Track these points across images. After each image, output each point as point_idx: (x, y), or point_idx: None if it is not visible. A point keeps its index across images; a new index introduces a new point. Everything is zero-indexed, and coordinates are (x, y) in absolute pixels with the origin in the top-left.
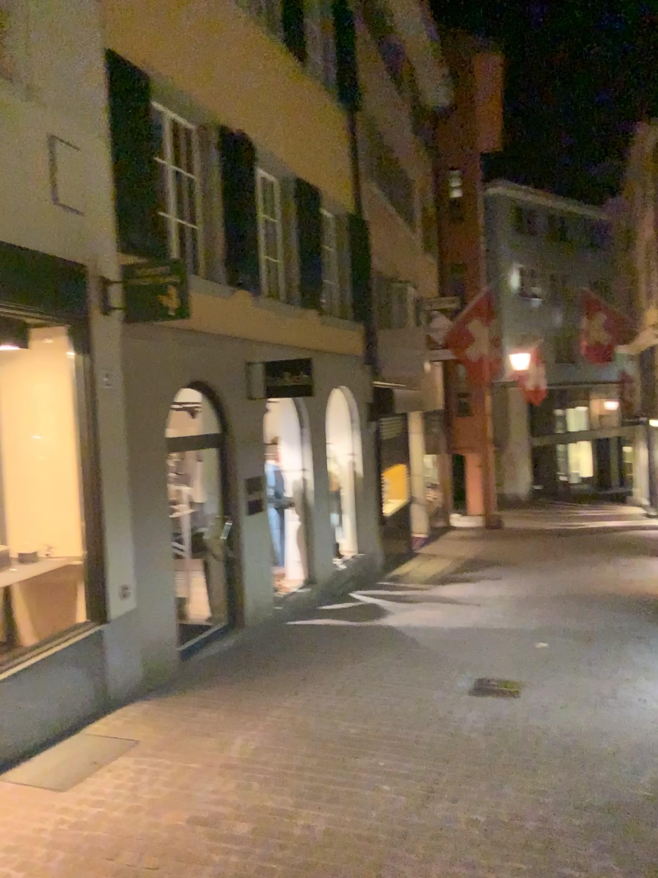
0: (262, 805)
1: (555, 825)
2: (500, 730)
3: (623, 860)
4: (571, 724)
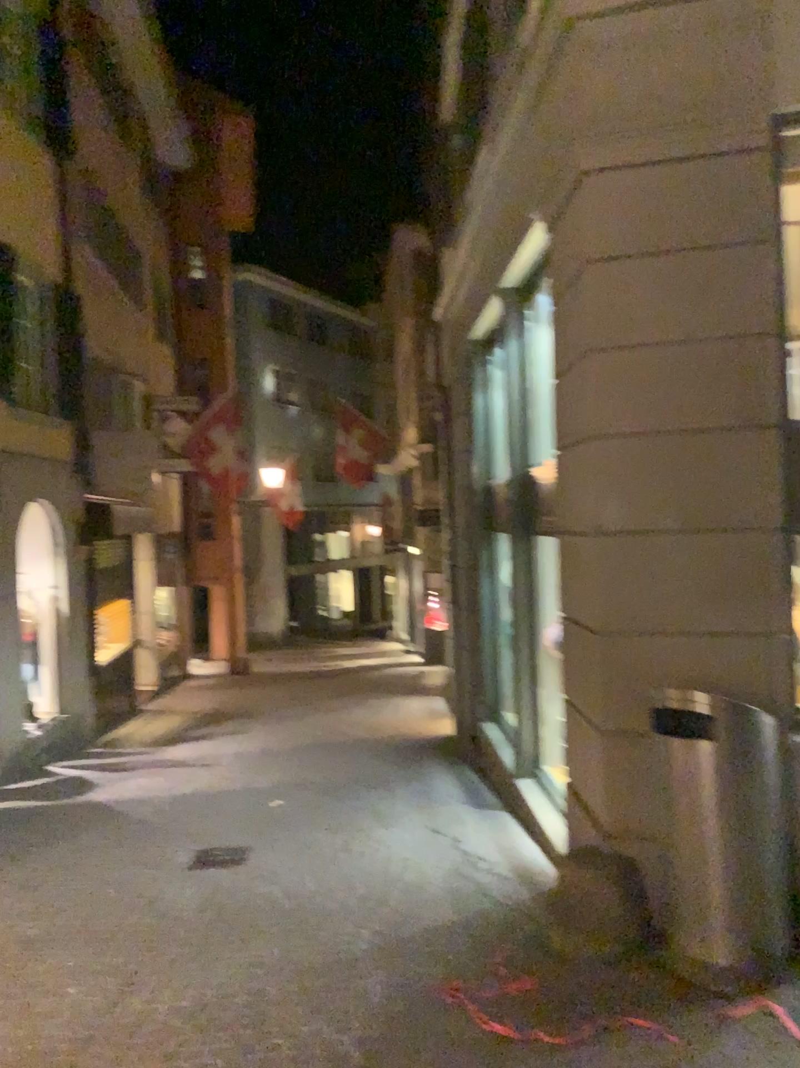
0: None
1: (265, 994)
2: (217, 902)
3: (331, 1016)
4: (296, 885)
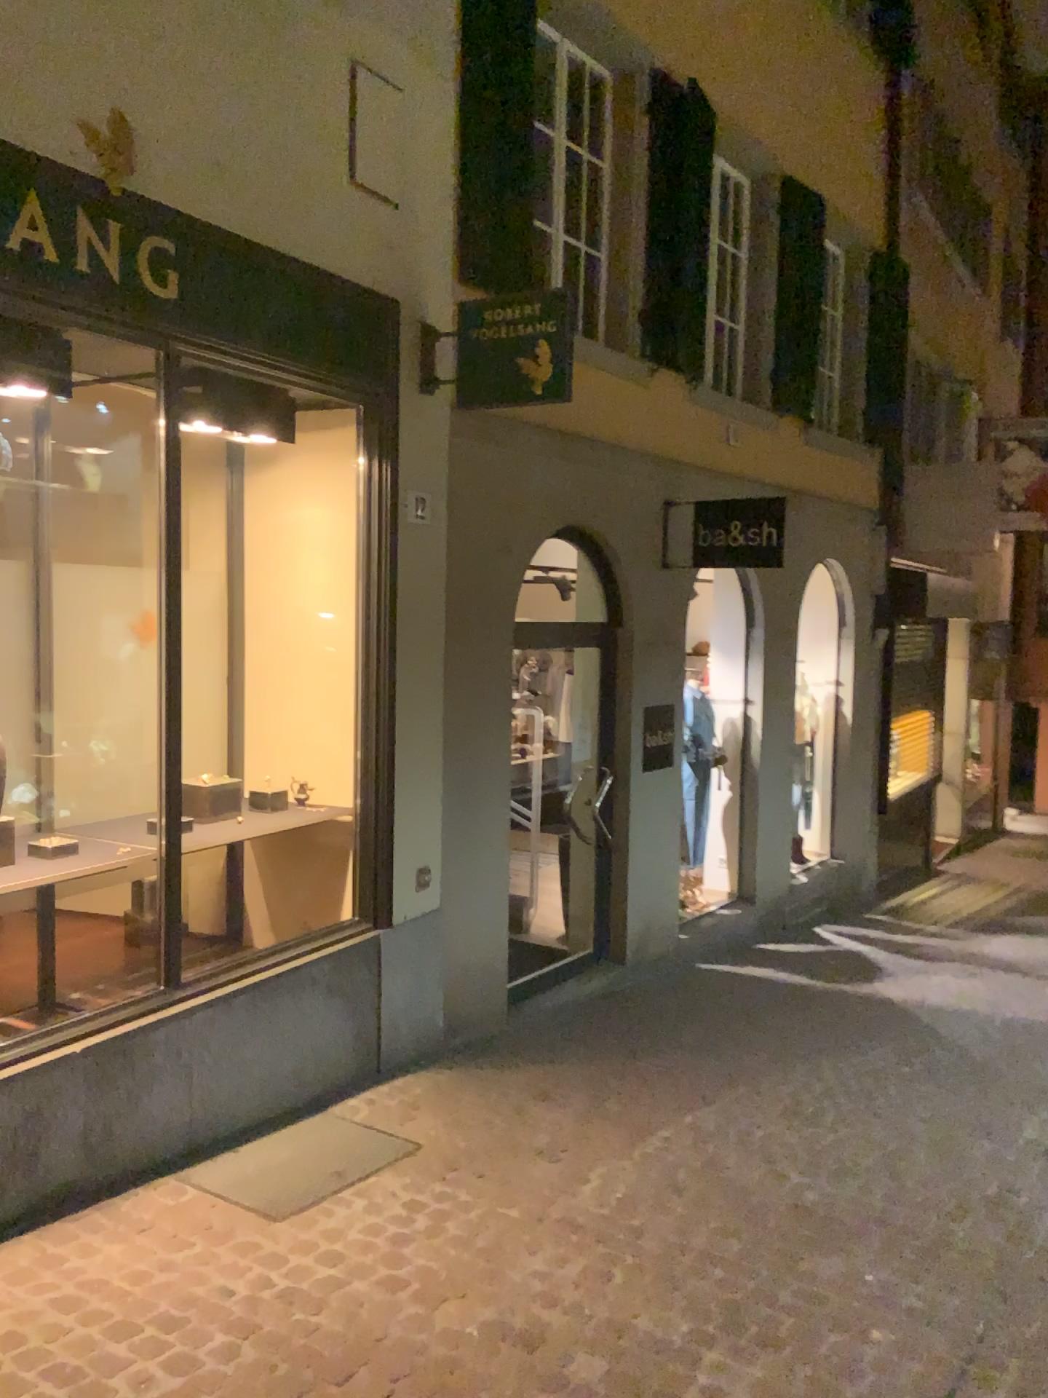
0: (627, 1326)
1: None
2: None
3: None
4: None
